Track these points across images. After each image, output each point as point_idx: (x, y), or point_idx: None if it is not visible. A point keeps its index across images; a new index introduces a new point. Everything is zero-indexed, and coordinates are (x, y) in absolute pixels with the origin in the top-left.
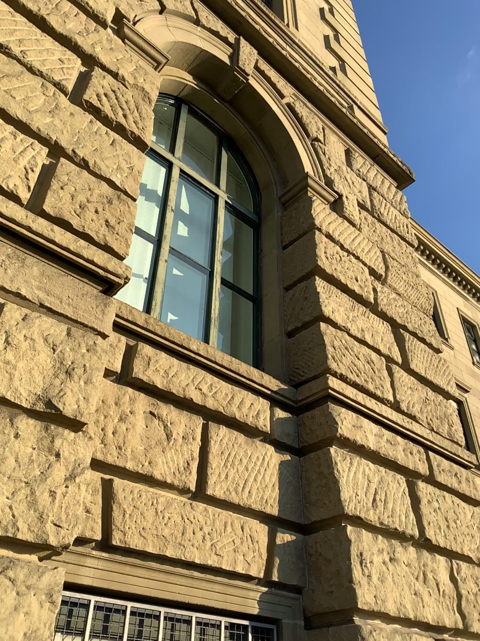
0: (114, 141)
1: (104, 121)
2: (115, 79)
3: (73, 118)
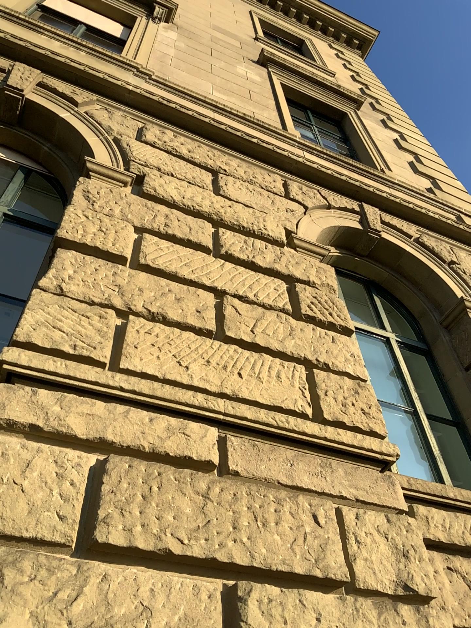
0: (334, 338)
1: (322, 326)
2: (309, 286)
3: (305, 334)
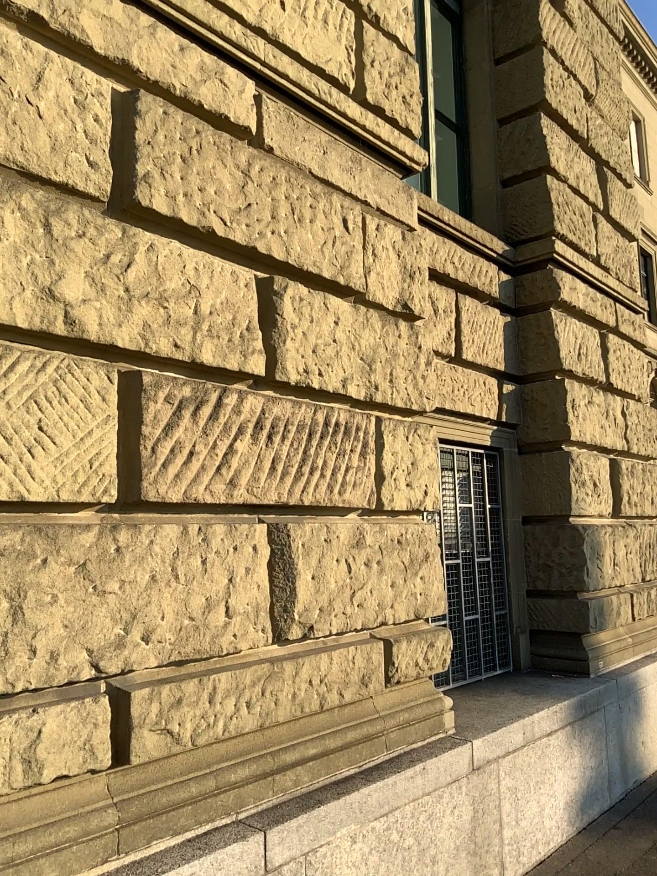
0: None
1: None
2: None
3: None
